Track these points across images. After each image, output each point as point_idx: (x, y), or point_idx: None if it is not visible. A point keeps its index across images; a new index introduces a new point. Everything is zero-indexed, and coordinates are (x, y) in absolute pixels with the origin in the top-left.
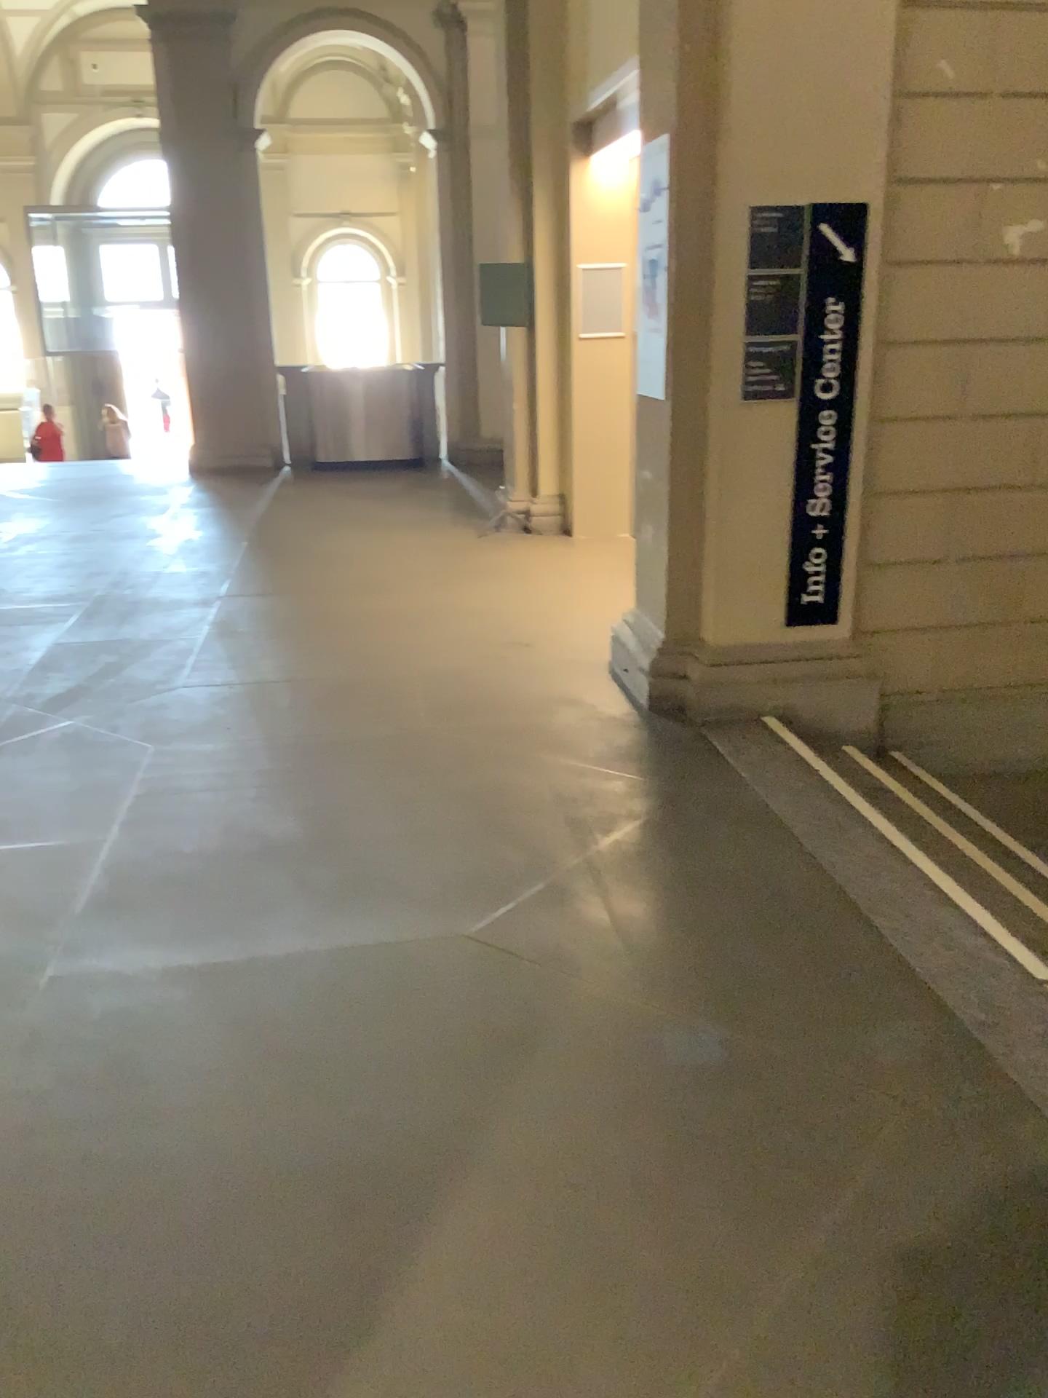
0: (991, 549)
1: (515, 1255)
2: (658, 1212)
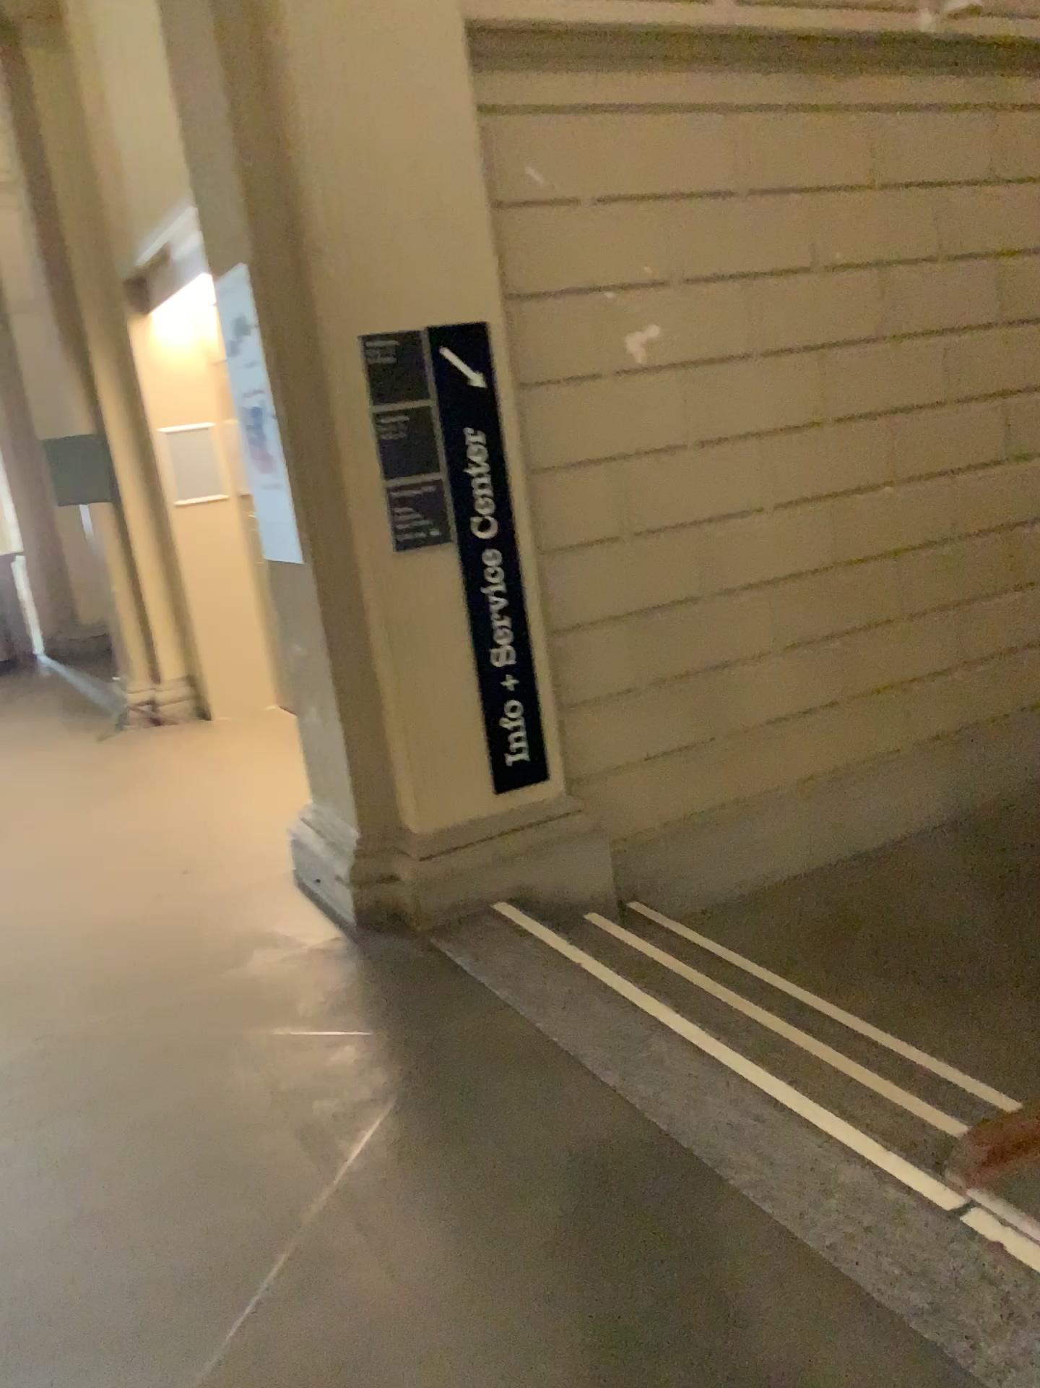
0: (680, 667)
1: None
2: None
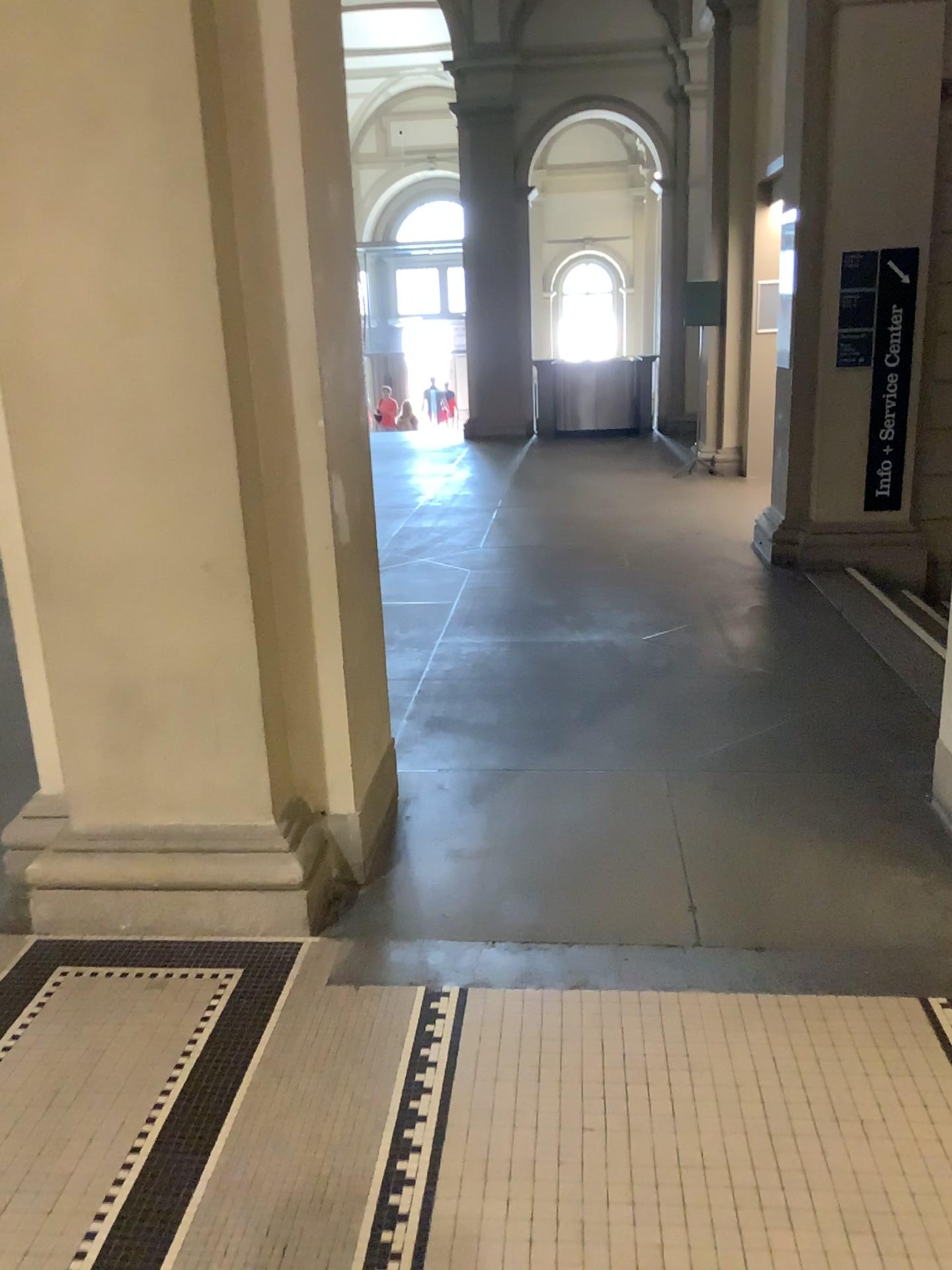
0: None
1: (656, 714)
2: (721, 709)
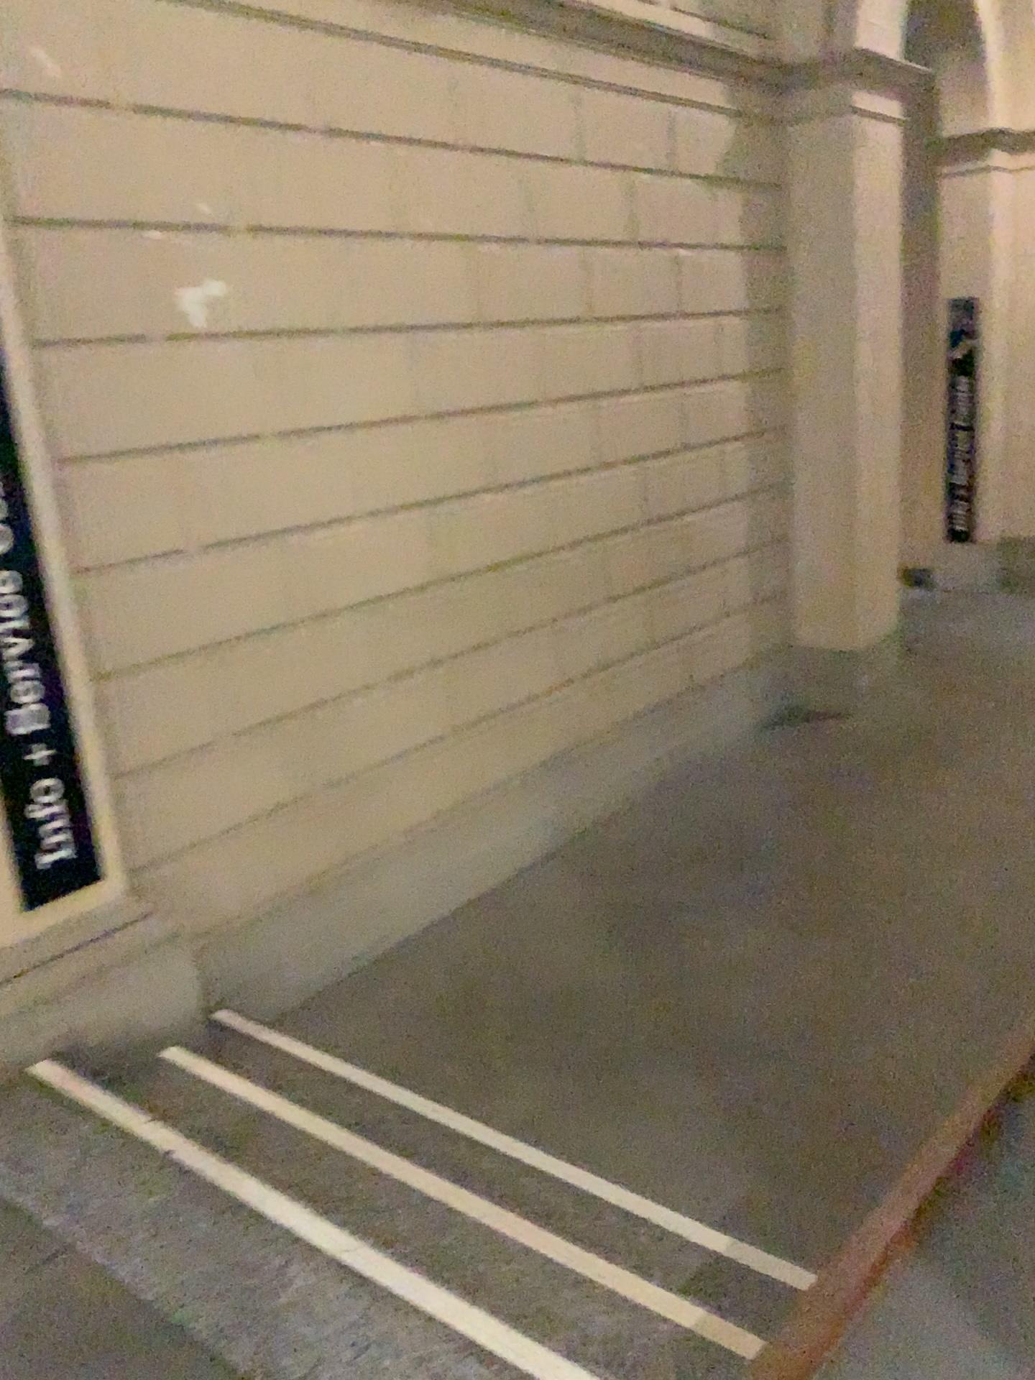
0: (270, 713)
1: None
2: None
